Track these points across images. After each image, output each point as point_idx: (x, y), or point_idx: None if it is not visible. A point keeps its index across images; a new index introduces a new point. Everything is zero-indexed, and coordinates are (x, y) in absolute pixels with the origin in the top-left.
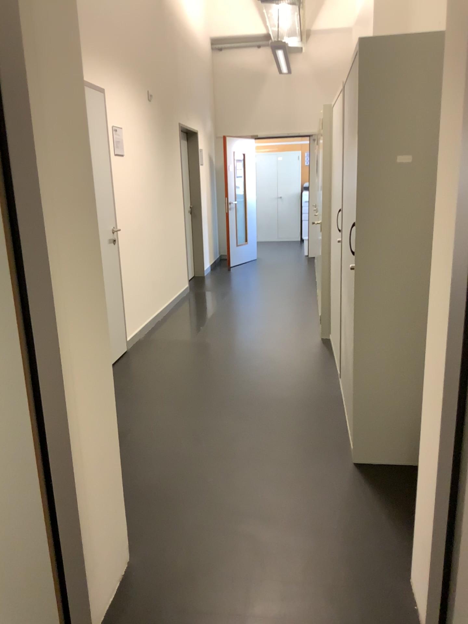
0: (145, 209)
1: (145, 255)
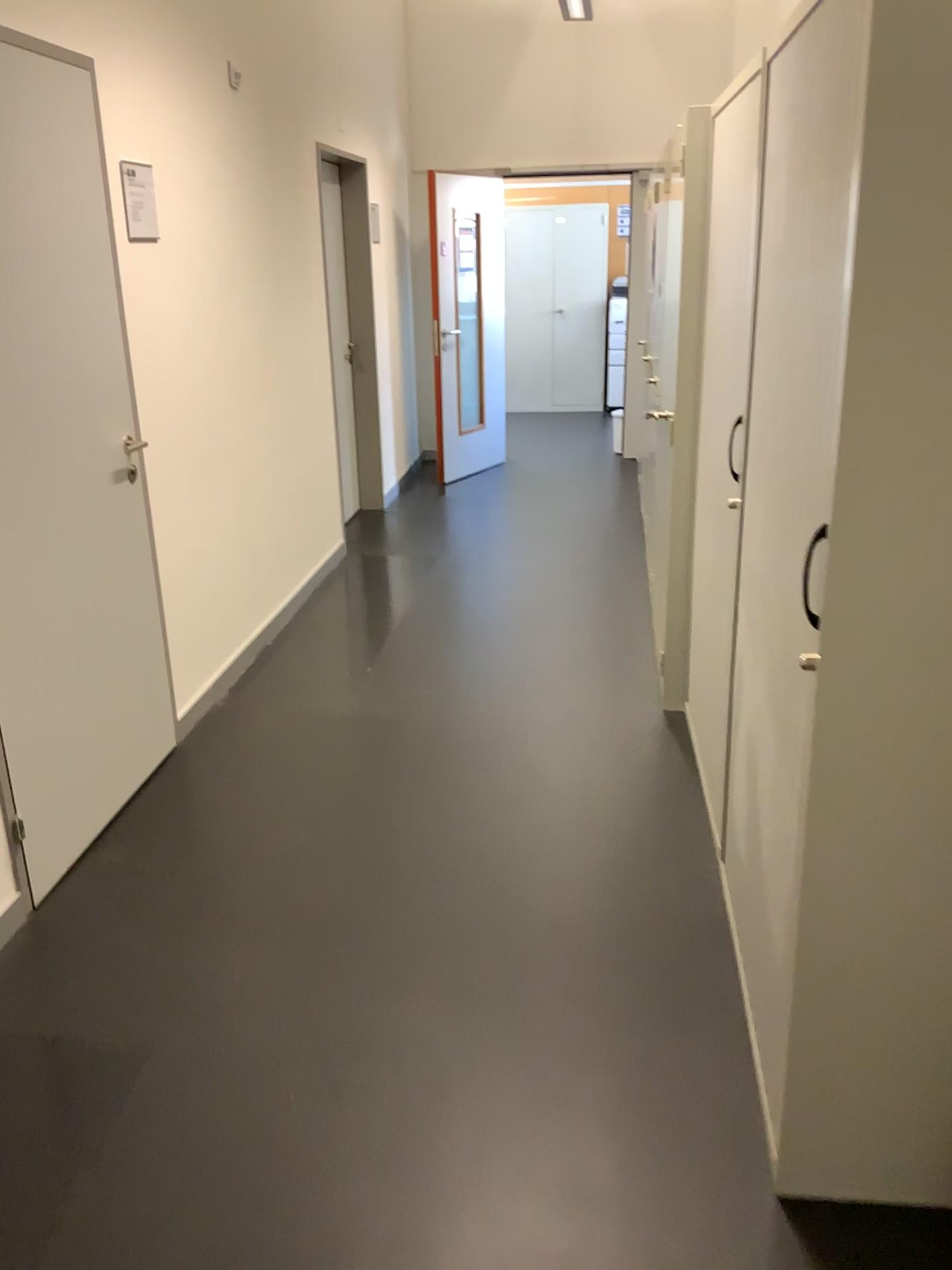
0: (224, 377)
1: (224, 495)
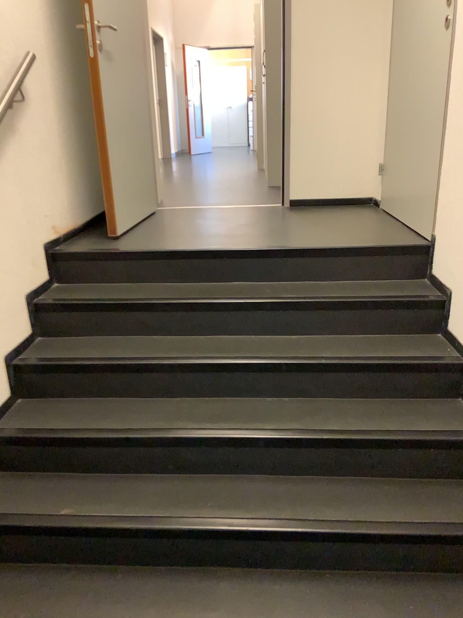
0: None
1: None
